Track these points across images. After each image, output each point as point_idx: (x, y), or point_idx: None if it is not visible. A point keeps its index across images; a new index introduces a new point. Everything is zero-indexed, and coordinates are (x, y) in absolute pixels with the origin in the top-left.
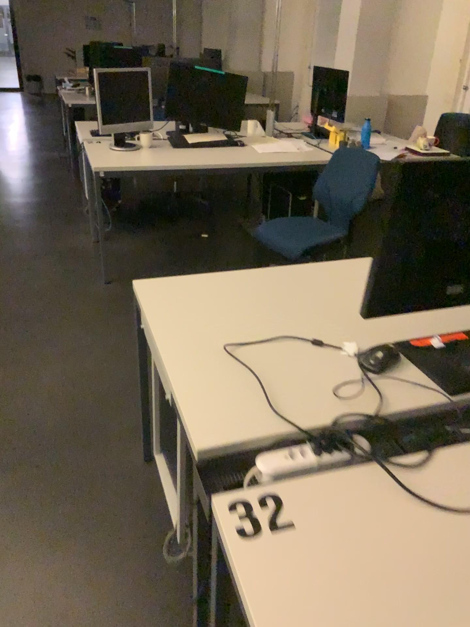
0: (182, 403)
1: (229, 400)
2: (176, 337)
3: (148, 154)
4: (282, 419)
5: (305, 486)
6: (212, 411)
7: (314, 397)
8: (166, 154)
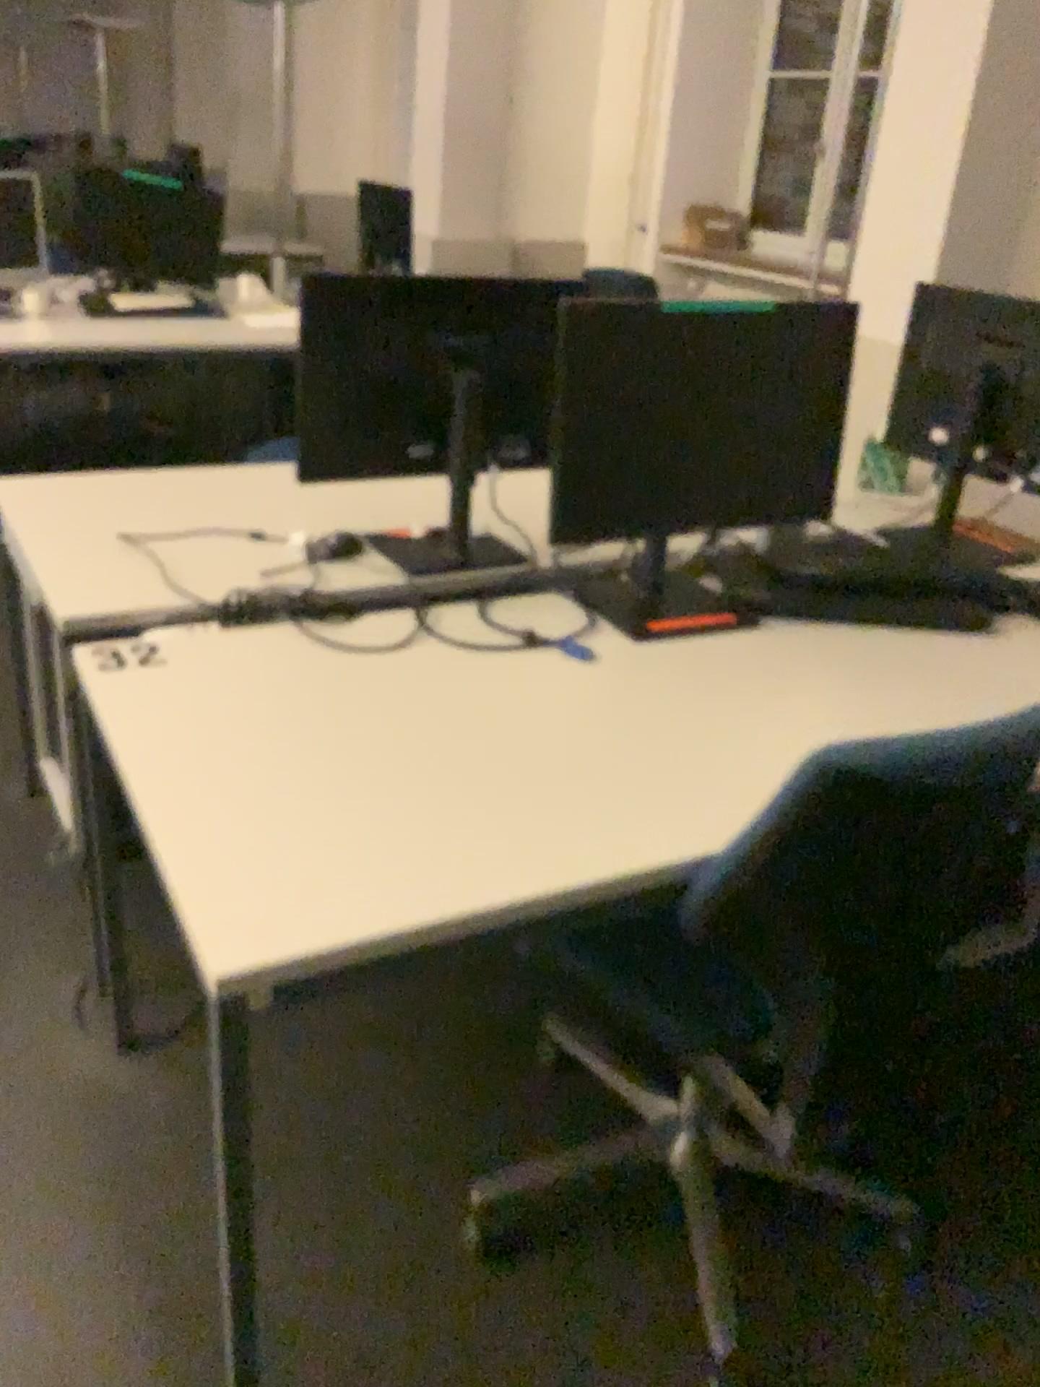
0: (54, 586)
1: (118, 582)
2: (56, 534)
3: (41, 329)
4: (184, 595)
5: (193, 637)
6: (92, 590)
7: (232, 579)
8: (75, 330)
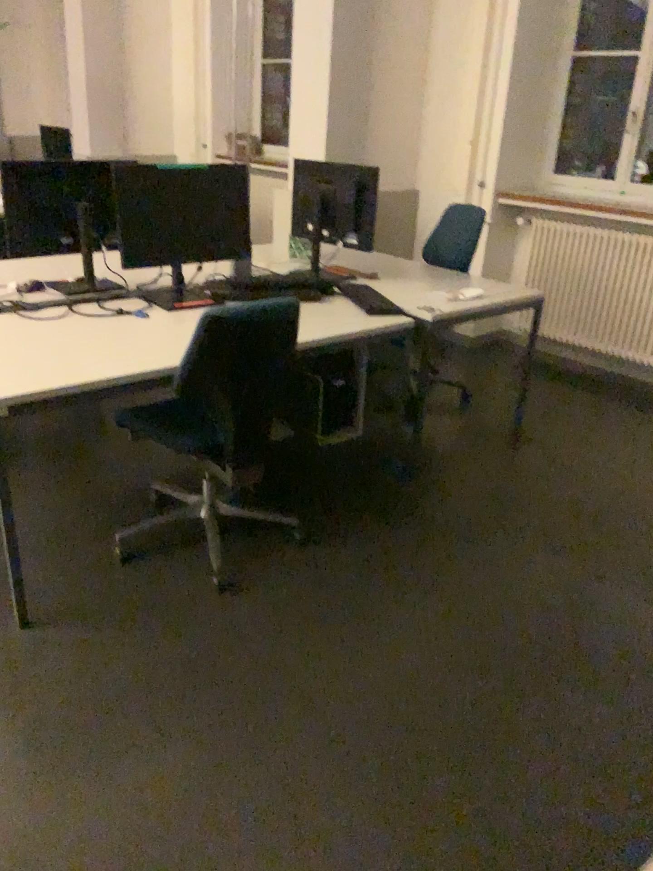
0: None
1: None
2: None
3: None
4: None
5: None
6: None
7: None
8: None
